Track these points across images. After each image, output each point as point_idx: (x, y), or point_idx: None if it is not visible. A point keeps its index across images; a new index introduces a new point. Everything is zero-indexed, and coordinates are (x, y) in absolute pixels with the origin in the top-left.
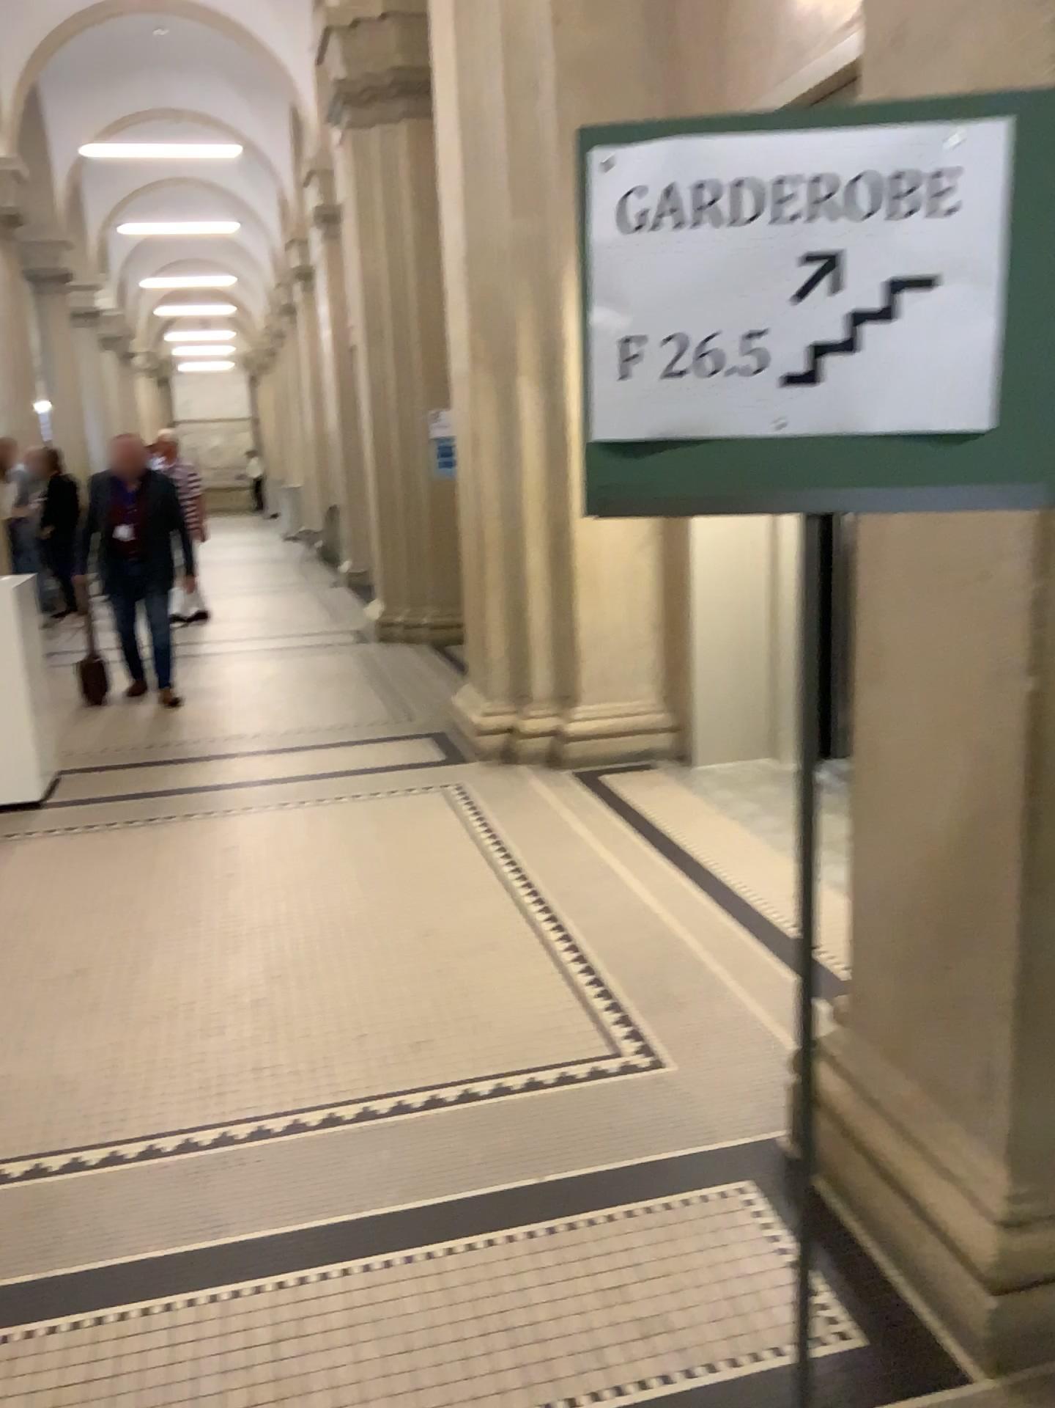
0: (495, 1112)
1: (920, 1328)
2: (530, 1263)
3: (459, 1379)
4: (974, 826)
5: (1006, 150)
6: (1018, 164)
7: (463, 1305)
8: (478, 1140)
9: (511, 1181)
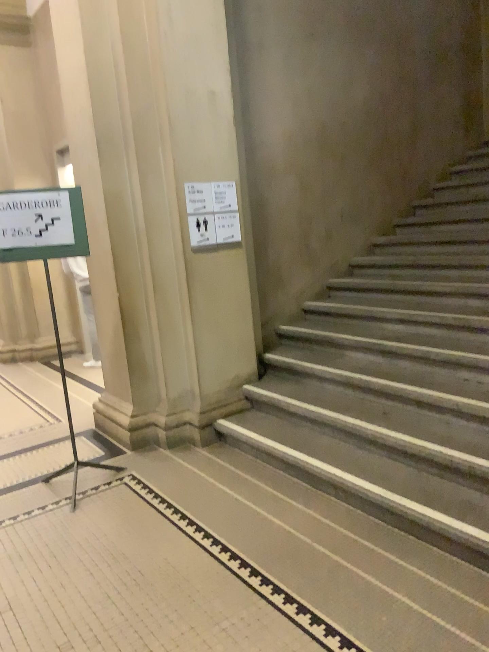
0: (10, 437)
1: (118, 447)
2: (20, 458)
3: (1, 477)
4: (114, 327)
5: (69, 196)
6: (72, 198)
7: (1, 467)
8: (5, 442)
9: (15, 447)
